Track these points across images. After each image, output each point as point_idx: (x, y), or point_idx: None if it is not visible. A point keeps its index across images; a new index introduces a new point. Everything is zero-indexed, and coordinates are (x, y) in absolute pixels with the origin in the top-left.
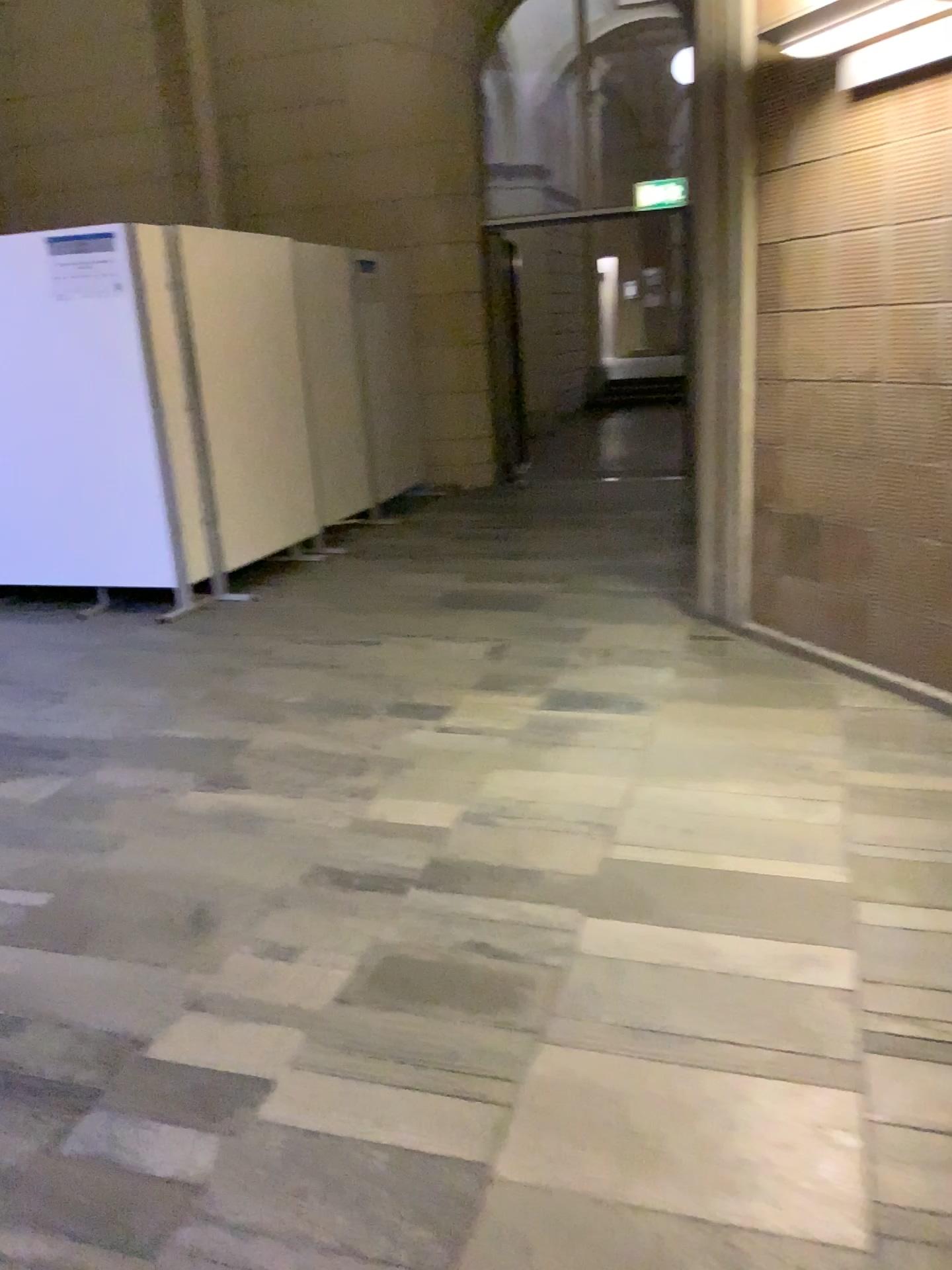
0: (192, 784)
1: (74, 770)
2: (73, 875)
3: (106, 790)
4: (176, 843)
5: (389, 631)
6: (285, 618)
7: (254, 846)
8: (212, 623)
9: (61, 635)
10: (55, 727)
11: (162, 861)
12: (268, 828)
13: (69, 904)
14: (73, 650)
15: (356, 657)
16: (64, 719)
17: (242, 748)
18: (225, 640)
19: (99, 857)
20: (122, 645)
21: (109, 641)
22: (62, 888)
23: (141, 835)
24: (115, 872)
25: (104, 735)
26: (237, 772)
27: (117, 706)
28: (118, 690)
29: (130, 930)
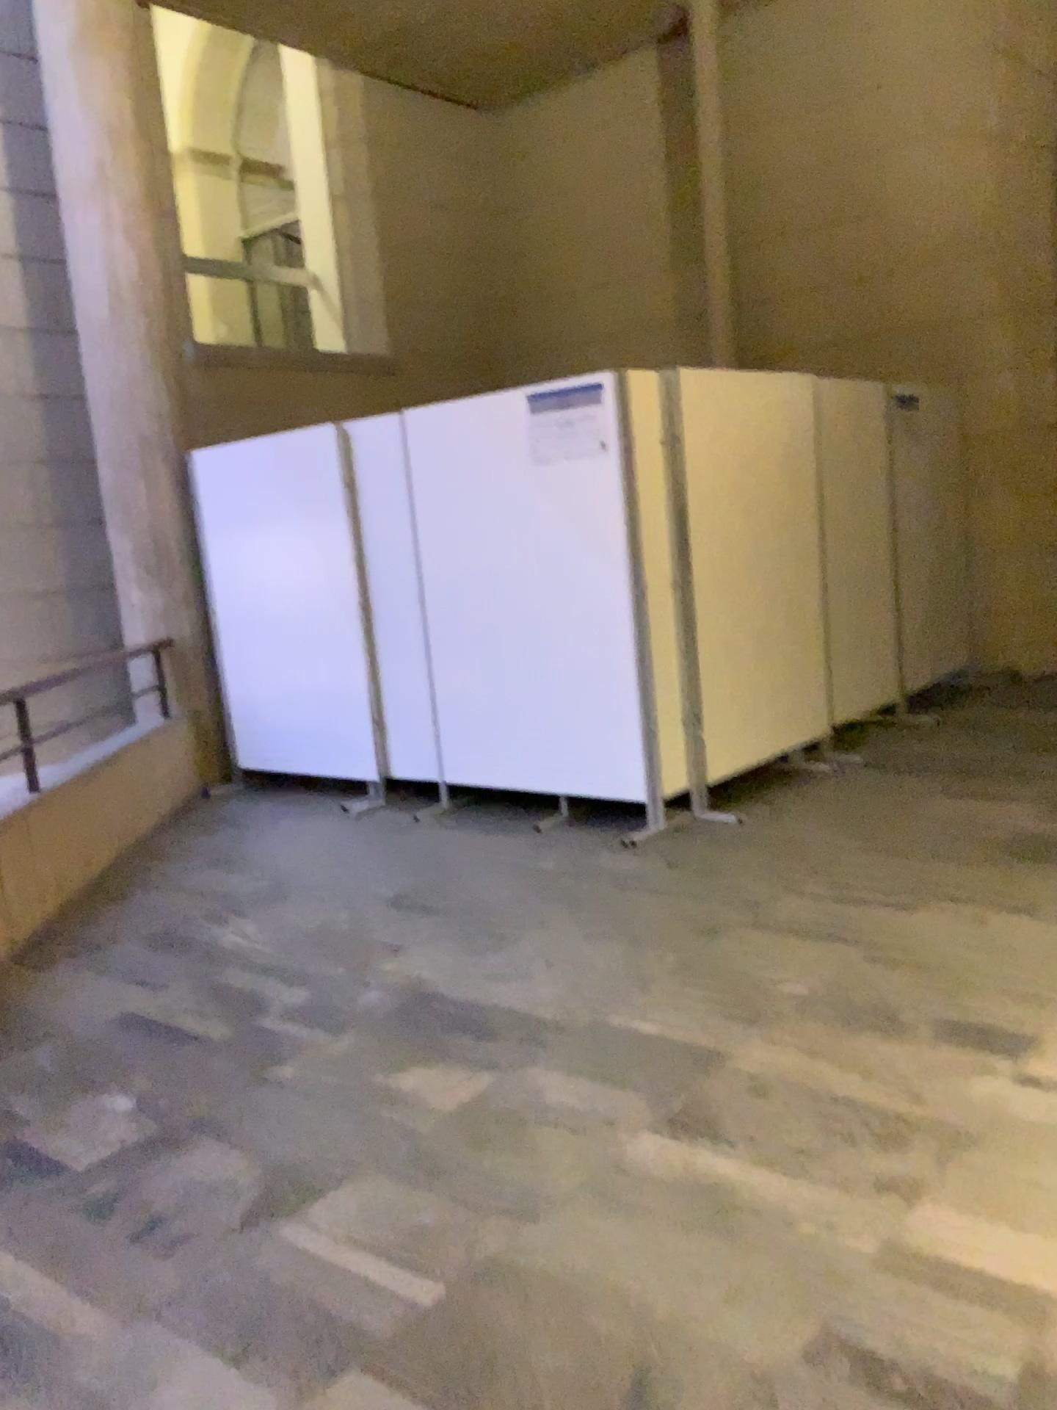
0: (650, 1117)
1: (503, 1063)
2: (476, 1255)
3: (538, 1105)
4: (620, 1223)
5: (930, 889)
6: (785, 852)
7: (731, 1259)
8: (692, 851)
9: (515, 853)
10: (490, 988)
11: (598, 1257)
12: (752, 1227)
13: (464, 1313)
14: (526, 875)
15: (882, 927)
16: (502, 979)
17: (722, 1062)
18: (707, 879)
19: (514, 1227)
20: (583, 873)
21: (568, 866)
22: (459, 1278)
23: (573, 1198)
24: (532, 1263)
25: (546, 1011)
26: (712, 1106)
27: (567, 965)
28: (570, 941)
29: (539, 1392)
